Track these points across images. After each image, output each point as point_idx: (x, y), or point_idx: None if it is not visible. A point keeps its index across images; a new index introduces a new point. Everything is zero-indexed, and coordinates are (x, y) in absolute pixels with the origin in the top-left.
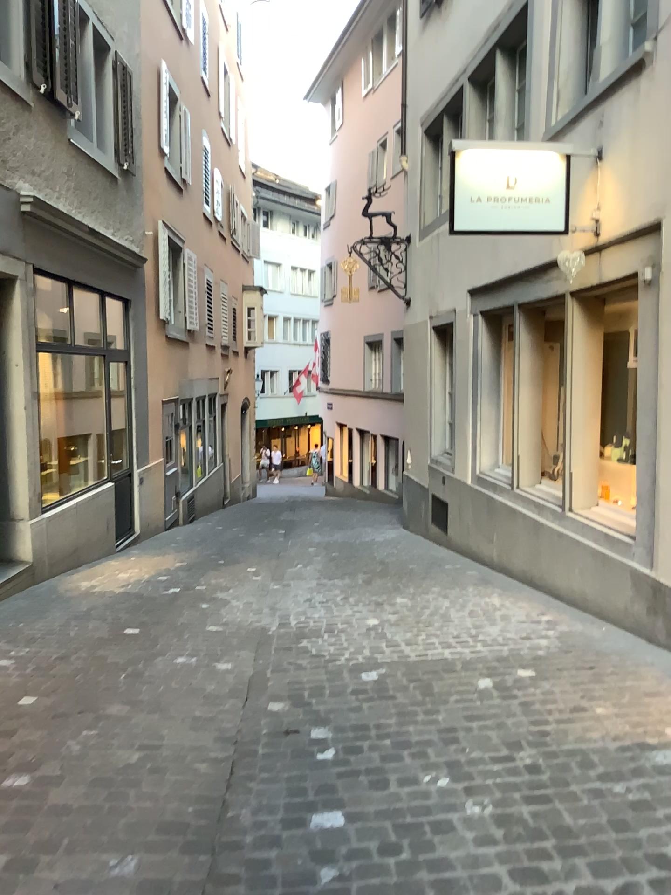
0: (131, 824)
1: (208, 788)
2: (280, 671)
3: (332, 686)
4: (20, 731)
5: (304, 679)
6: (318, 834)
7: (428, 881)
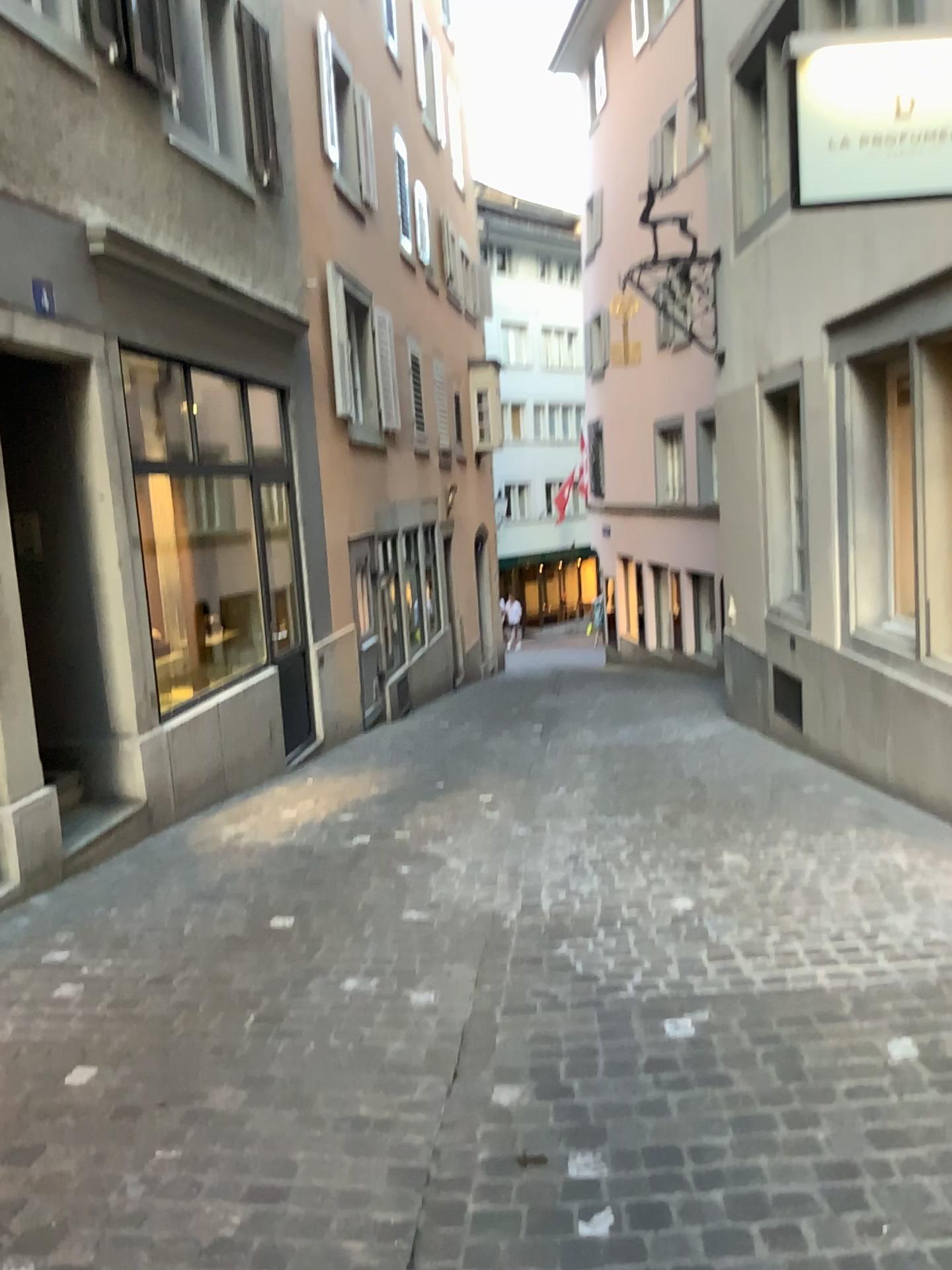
0: None
1: None
2: (517, 1013)
3: (609, 1048)
4: (43, 1155)
5: (560, 1031)
6: None
7: None
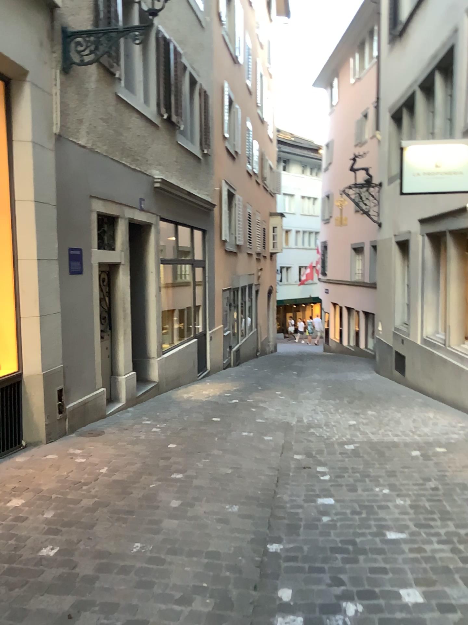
0: (233, 495)
1: (267, 485)
2: (299, 442)
3: (328, 450)
4: (173, 457)
5: (313, 446)
6: (321, 505)
7: (374, 523)
